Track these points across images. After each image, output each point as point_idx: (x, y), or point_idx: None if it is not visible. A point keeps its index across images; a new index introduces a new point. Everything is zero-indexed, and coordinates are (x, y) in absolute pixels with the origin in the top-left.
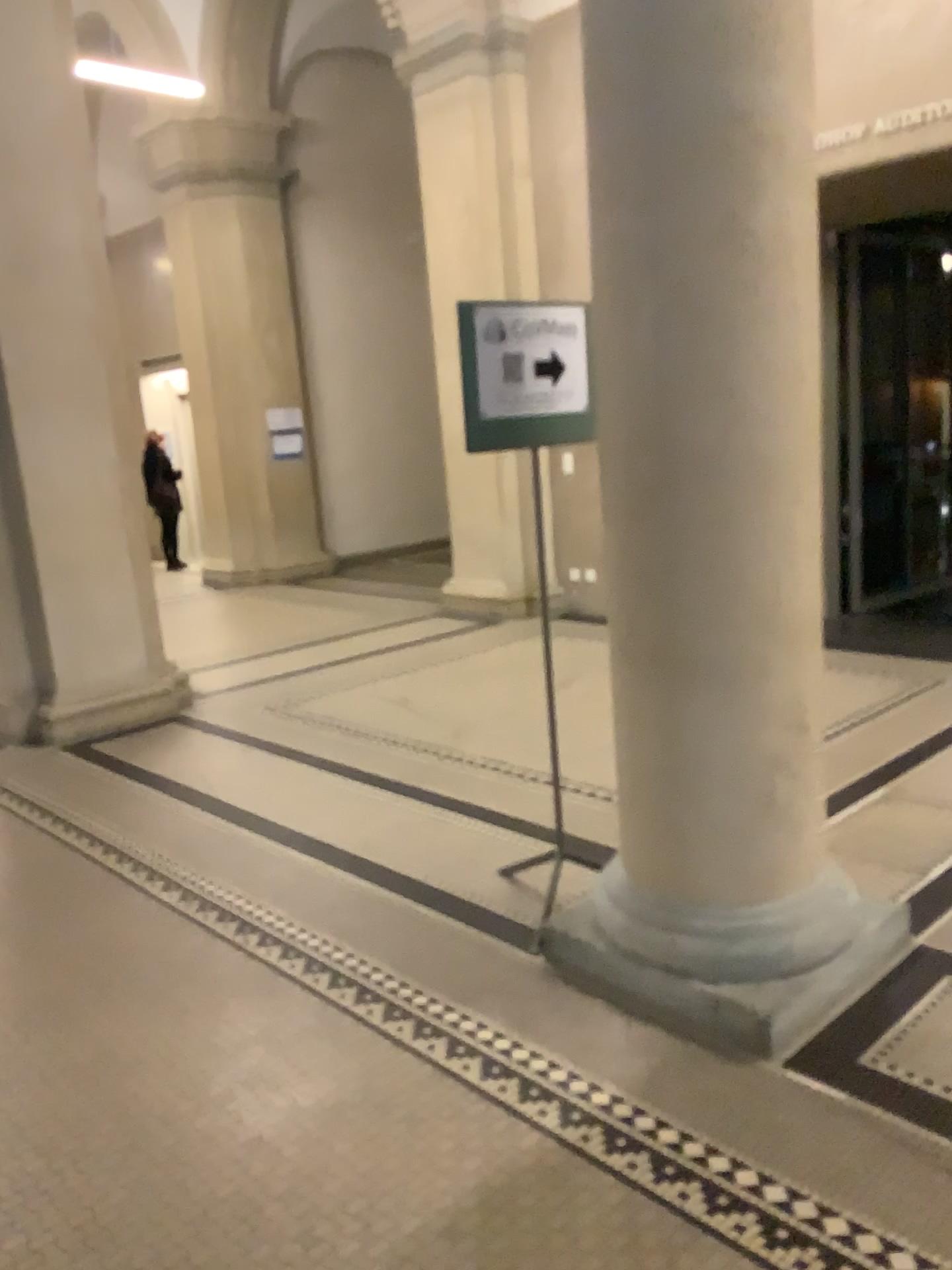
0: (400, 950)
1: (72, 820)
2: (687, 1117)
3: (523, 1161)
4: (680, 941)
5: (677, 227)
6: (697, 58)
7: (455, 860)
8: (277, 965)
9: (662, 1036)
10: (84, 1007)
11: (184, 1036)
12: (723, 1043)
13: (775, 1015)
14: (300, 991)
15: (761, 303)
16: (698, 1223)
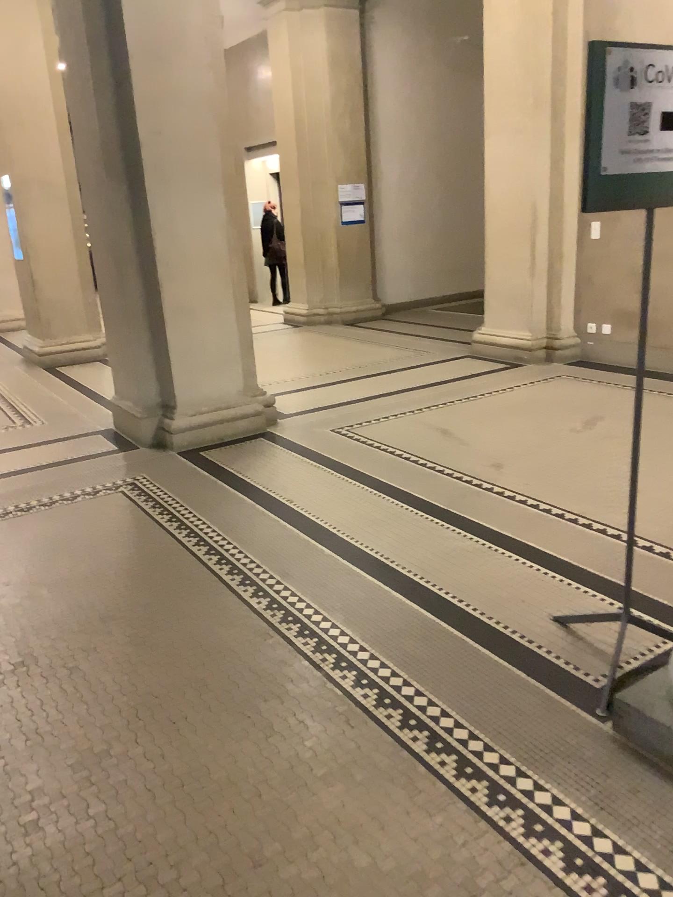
0: (464, 688)
1: (182, 518)
2: None
3: None
4: None
5: None
6: None
7: (506, 594)
8: (352, 689)
9: None
10: (184, 709)
11: (270, 759)
12: None
13: None
14: (373, 722)
15: None
16: None
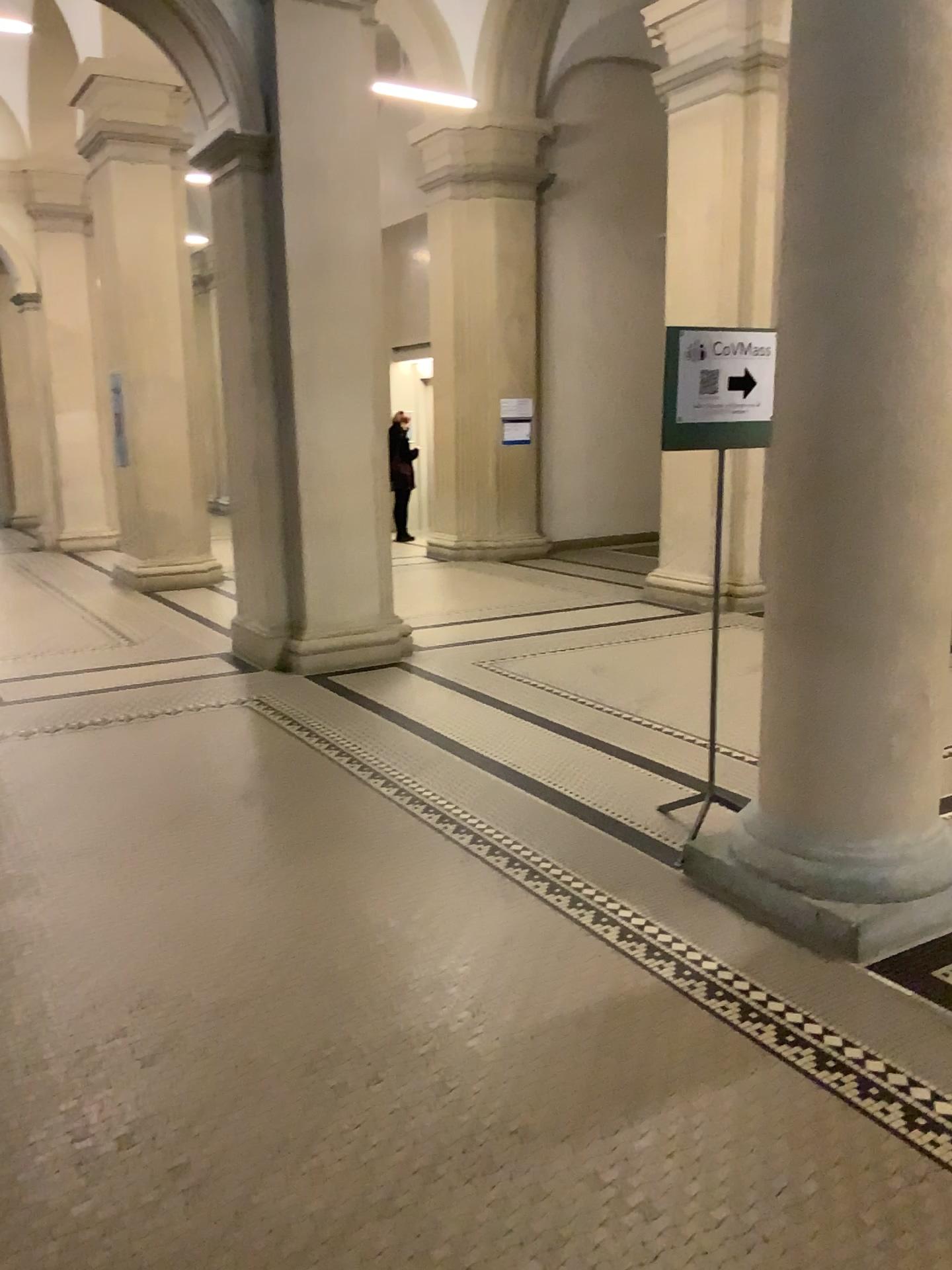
0: (566, 849)
1: (313, 728)
2: (773, 982)
3: (639, 988)
4: (792, 860)
5: (842, 284)
6: (870, 151)
7: (621, 794)
8: (469, 845)
9: (768, 933)
10: (322, 852)
11: (395, 880)
12: (816, 943)
13: (862, 925)
14: (484, 865)
15: (906, 348)
16: (764, 1042)
